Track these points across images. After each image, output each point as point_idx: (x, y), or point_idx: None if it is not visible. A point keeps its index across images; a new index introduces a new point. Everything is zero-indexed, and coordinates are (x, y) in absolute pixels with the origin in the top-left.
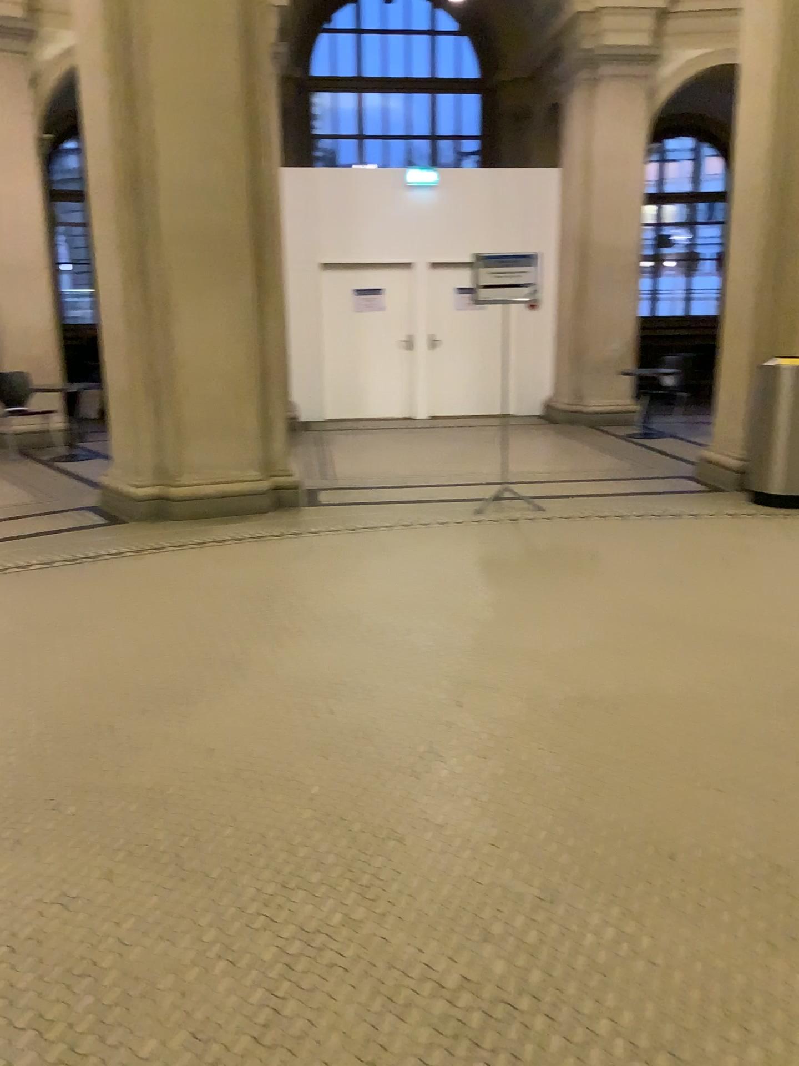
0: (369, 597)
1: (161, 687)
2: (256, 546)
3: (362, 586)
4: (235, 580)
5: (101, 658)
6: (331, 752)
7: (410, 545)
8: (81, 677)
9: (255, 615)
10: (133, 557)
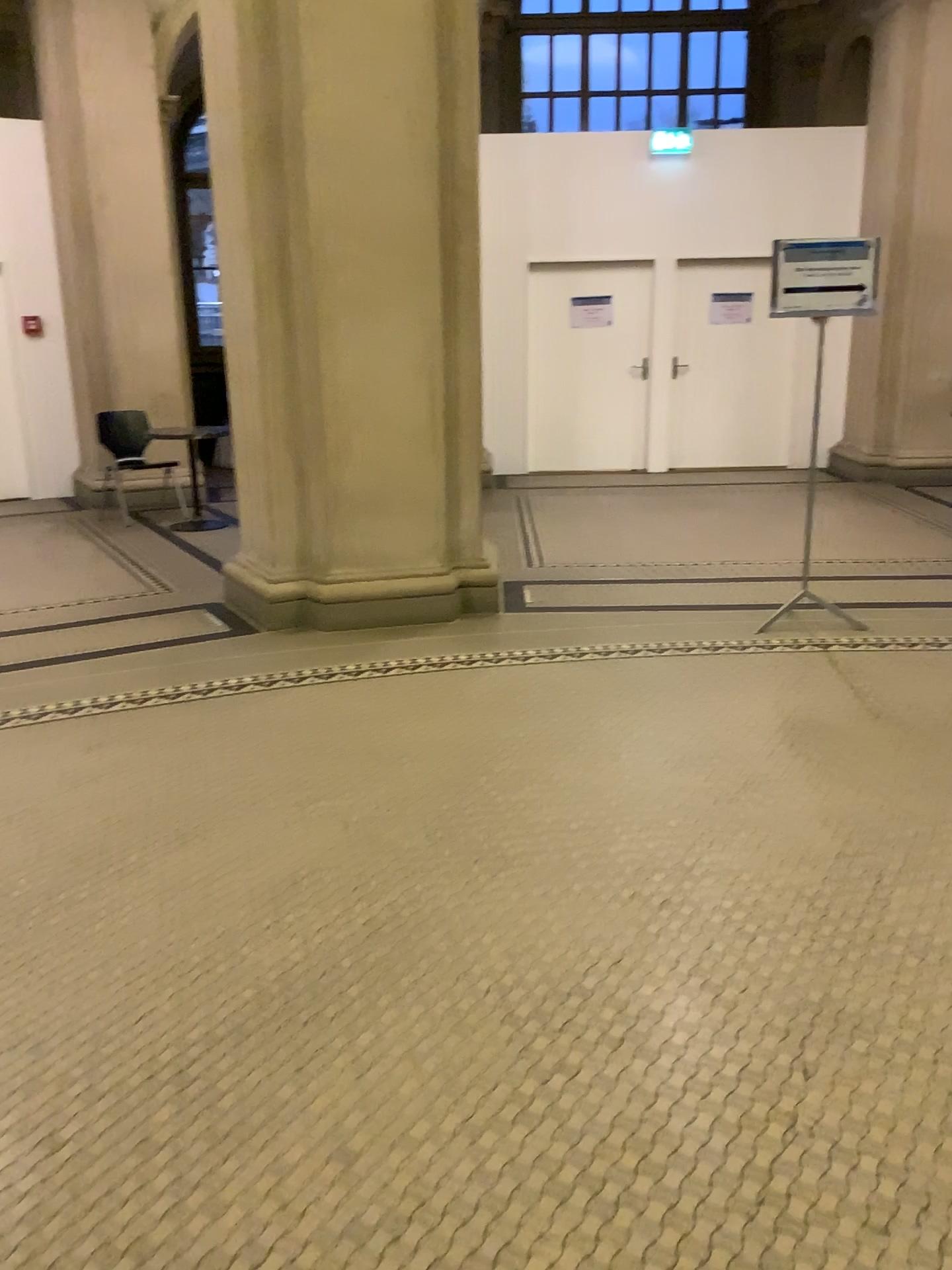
0: (615, 796)
1: (271, 988)
2: (435, 686)
3: (600, 771)
4: (403, 750)
5: (182, 909)
6: (572, 1202)
7: (670, 692)
8: (144, 952)
9: (432, 824)
10: (257, 698)
